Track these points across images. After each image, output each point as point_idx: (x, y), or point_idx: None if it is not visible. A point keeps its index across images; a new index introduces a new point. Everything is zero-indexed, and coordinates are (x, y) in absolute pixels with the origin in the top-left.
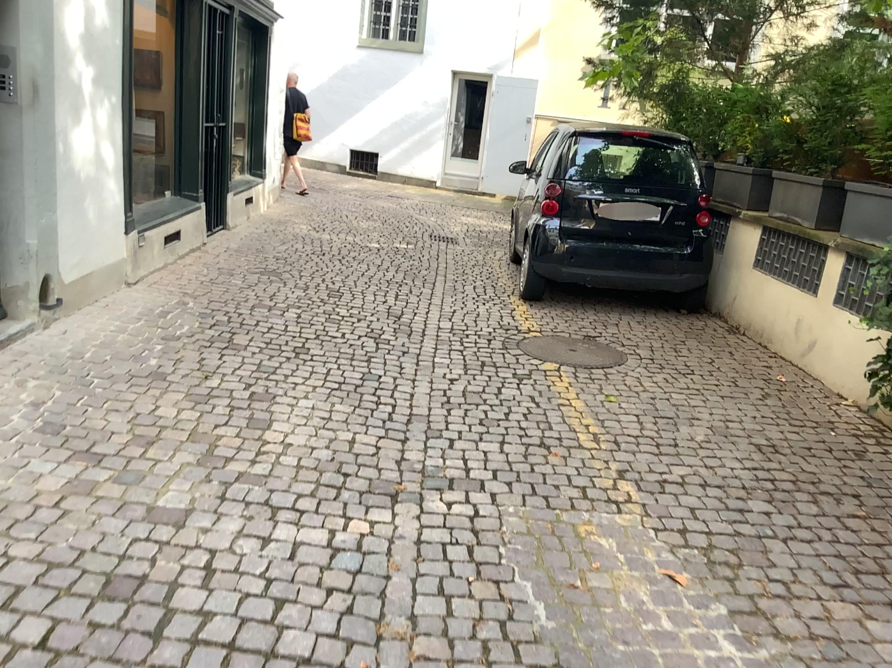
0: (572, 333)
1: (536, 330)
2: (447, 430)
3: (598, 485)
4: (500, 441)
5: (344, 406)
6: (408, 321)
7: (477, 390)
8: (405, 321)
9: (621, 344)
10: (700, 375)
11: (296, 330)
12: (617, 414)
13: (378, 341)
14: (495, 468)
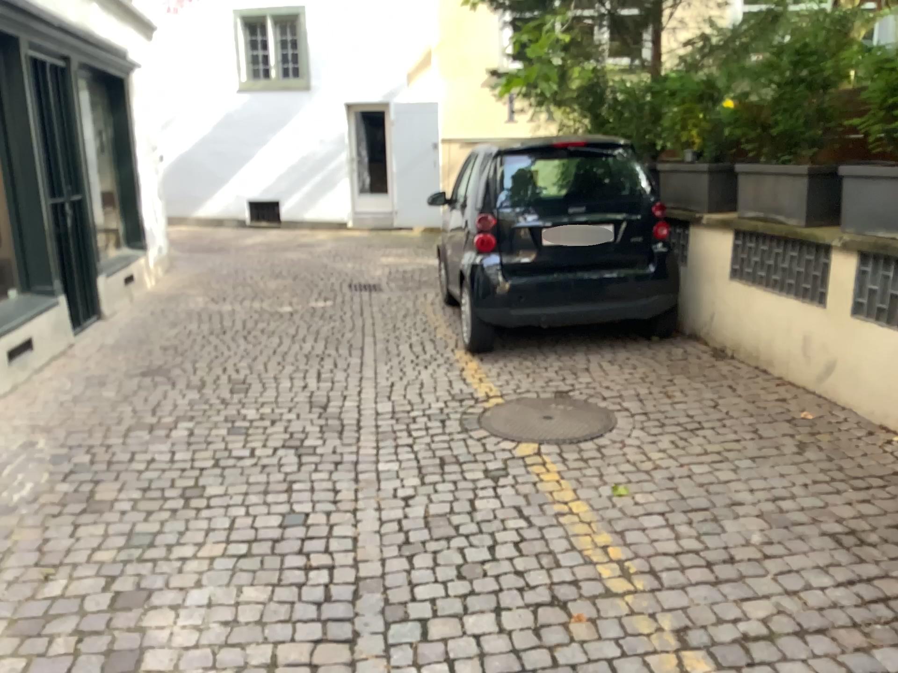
0: (539, 391)
1: (496, 394)
2: (414, 601)
3: (658, 672)
4: (494, 609)
5: (259, 587)
6: (336, 411)
7: (444, 512)
8: (332, 412)
9: (600, 396)
10: (711, 428)
11: (187, 459)
12: (636, 517)
13: (300, 453)
14: (499, 669)
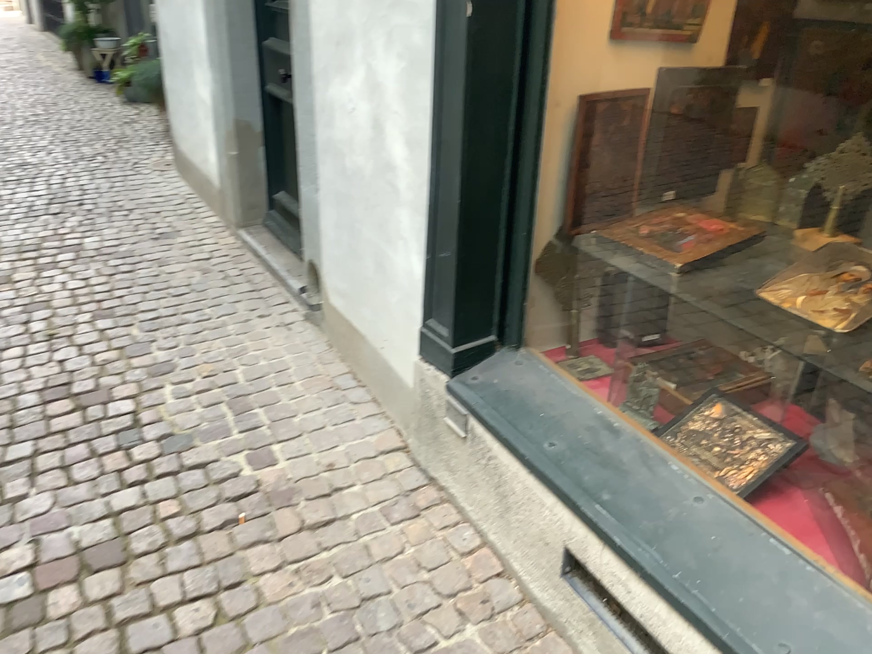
0: None
1: None
2: None
3: None
4: None
5: None
6: None
7: None
8: None
9: None
10: None
11: None
12: None
13: None
14: None
